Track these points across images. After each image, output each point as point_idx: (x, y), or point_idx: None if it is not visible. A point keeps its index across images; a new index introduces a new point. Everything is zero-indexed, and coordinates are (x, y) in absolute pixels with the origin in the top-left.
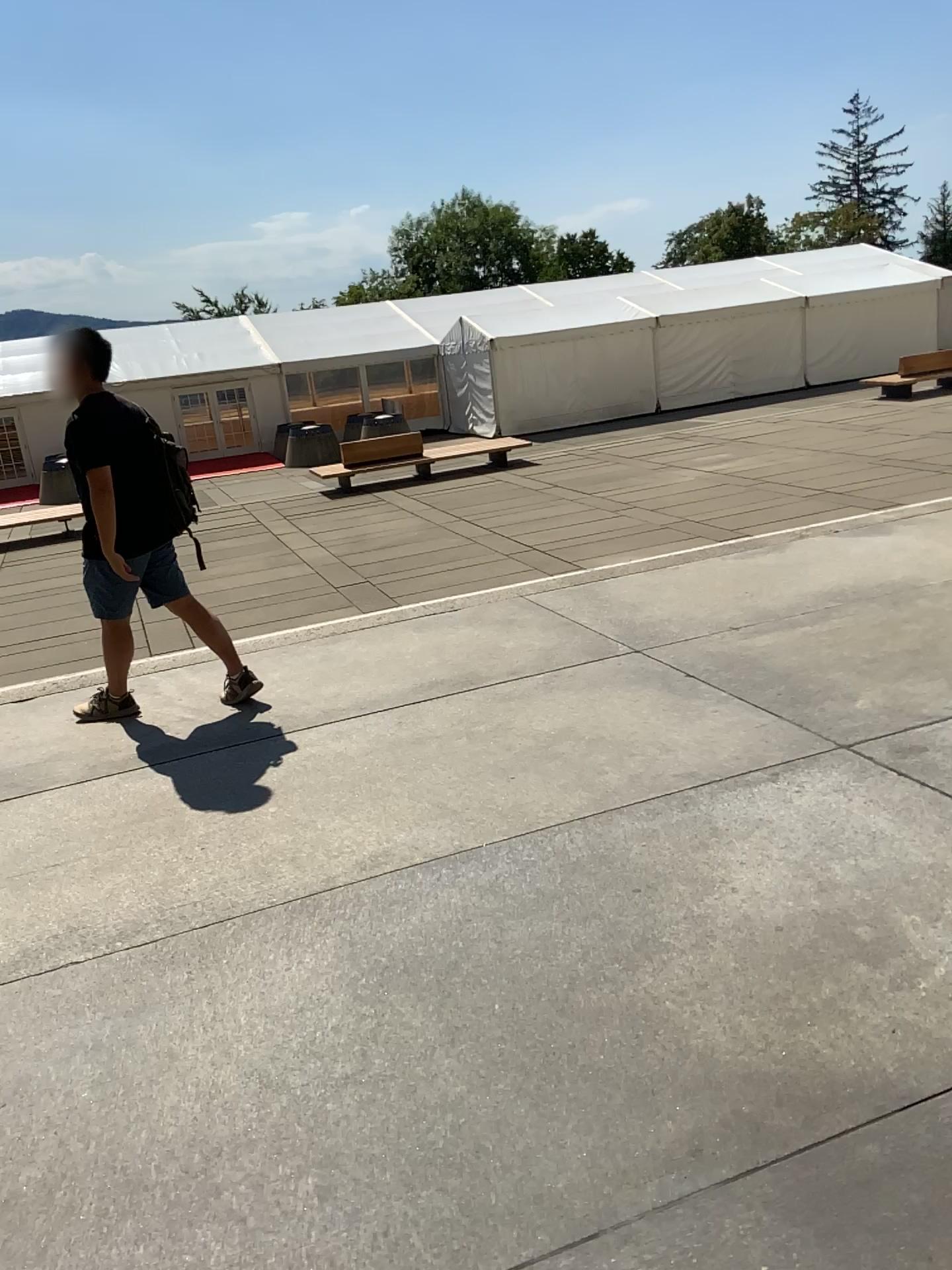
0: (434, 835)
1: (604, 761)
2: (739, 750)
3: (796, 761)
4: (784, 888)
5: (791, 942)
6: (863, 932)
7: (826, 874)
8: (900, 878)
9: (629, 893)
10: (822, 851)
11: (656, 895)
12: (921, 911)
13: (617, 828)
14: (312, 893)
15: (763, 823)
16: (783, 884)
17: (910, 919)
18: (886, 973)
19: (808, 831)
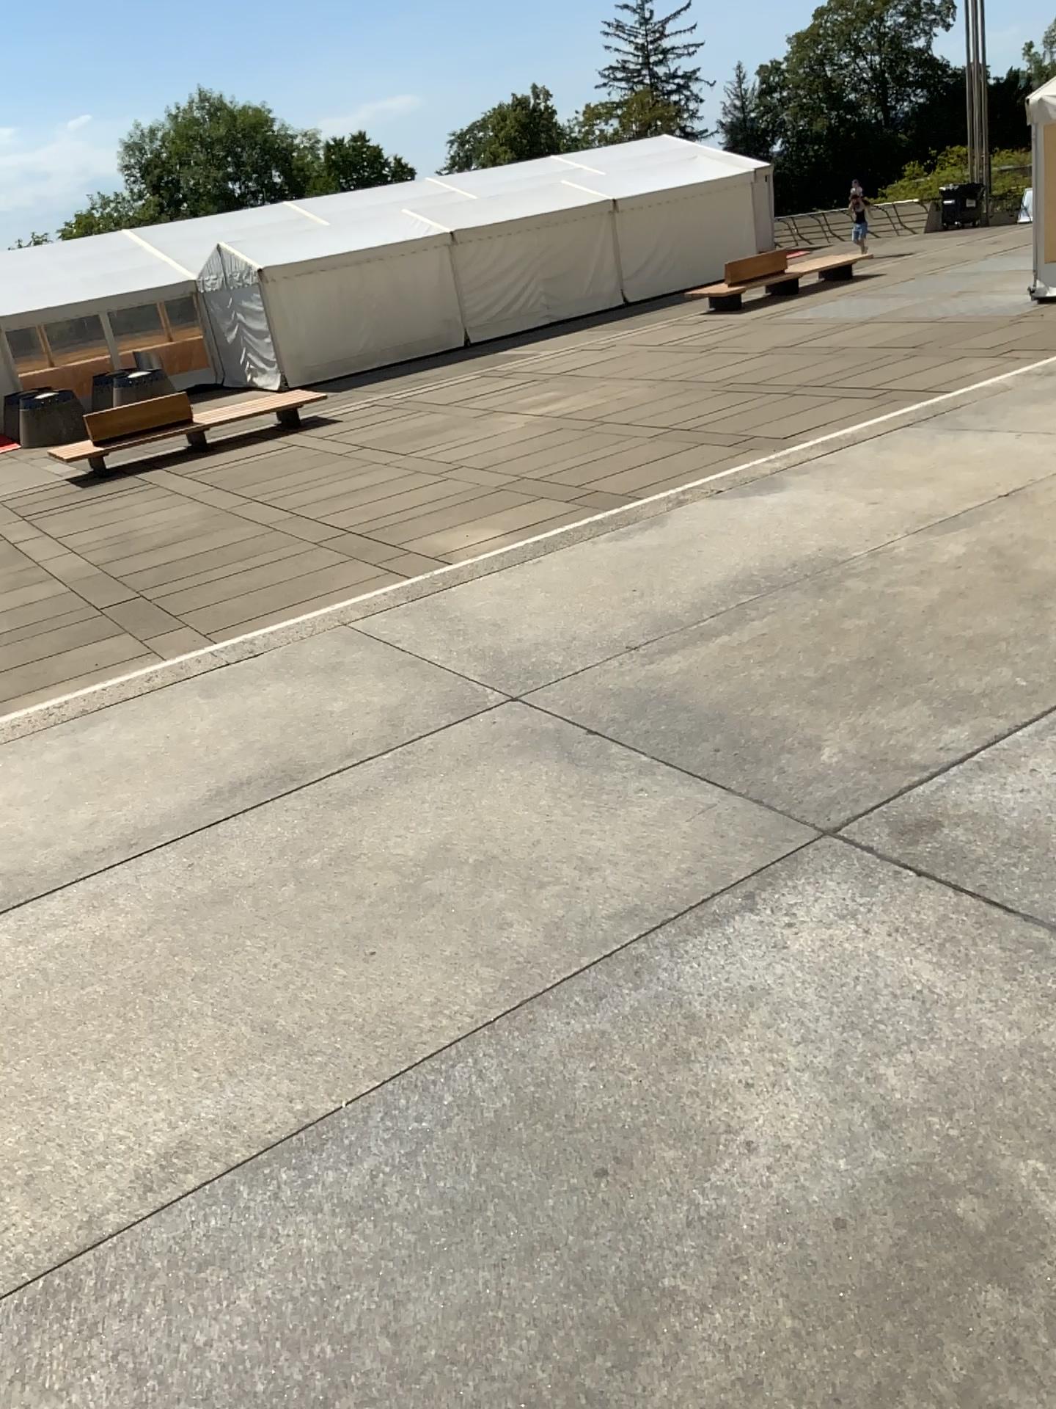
0: (263, 1085)
1: (502, 899)
2: (689, 856)
3: (772, 866)
4: (823, 1128)
5: (866, 1253)
6: (970, 1212)
7: (876, 1087)
8: (987, 1082)
9: (587, 1176)
10: (856, 1038)
11: (630, 1172)
12: (1039, 1146)
13: (544, 1033)
14: (66, 1253)
15: (755, 990)
16: (819, 1118)
17: (1030, 1168)
18: (1034, 1301)
19: (824, 999)
